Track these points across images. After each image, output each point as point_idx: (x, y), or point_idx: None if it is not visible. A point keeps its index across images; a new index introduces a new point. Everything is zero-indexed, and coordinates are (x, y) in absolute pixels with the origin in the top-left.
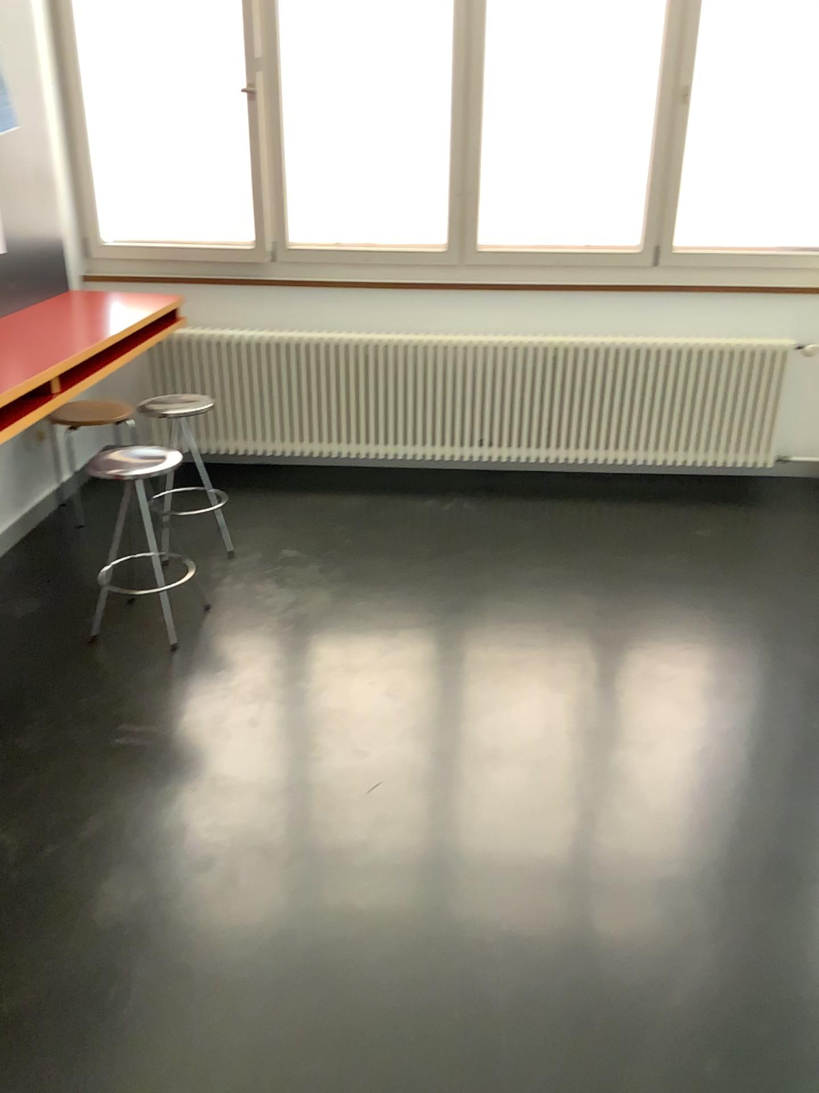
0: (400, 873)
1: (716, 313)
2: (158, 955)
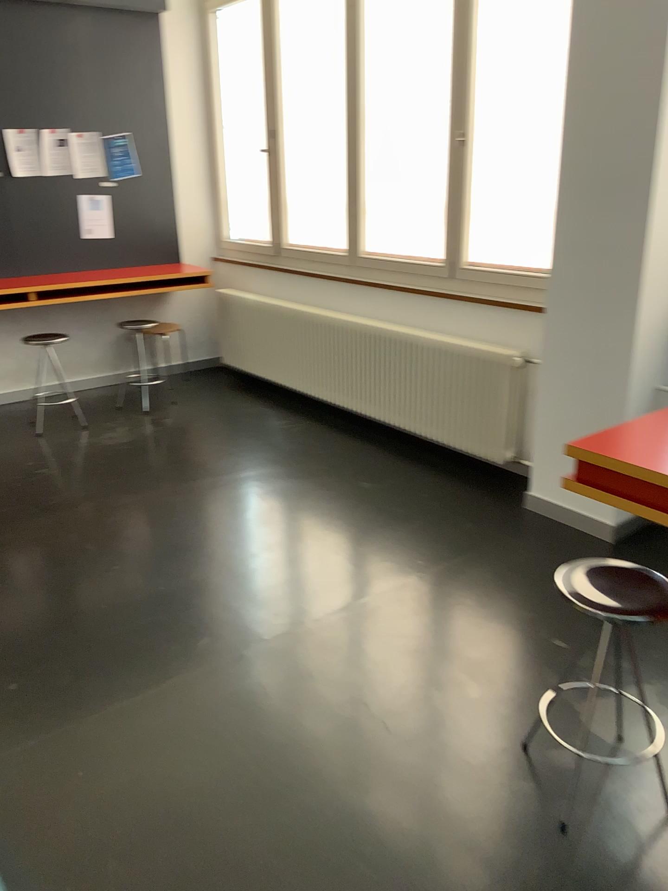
0: None
1: (489, 322)
2: None
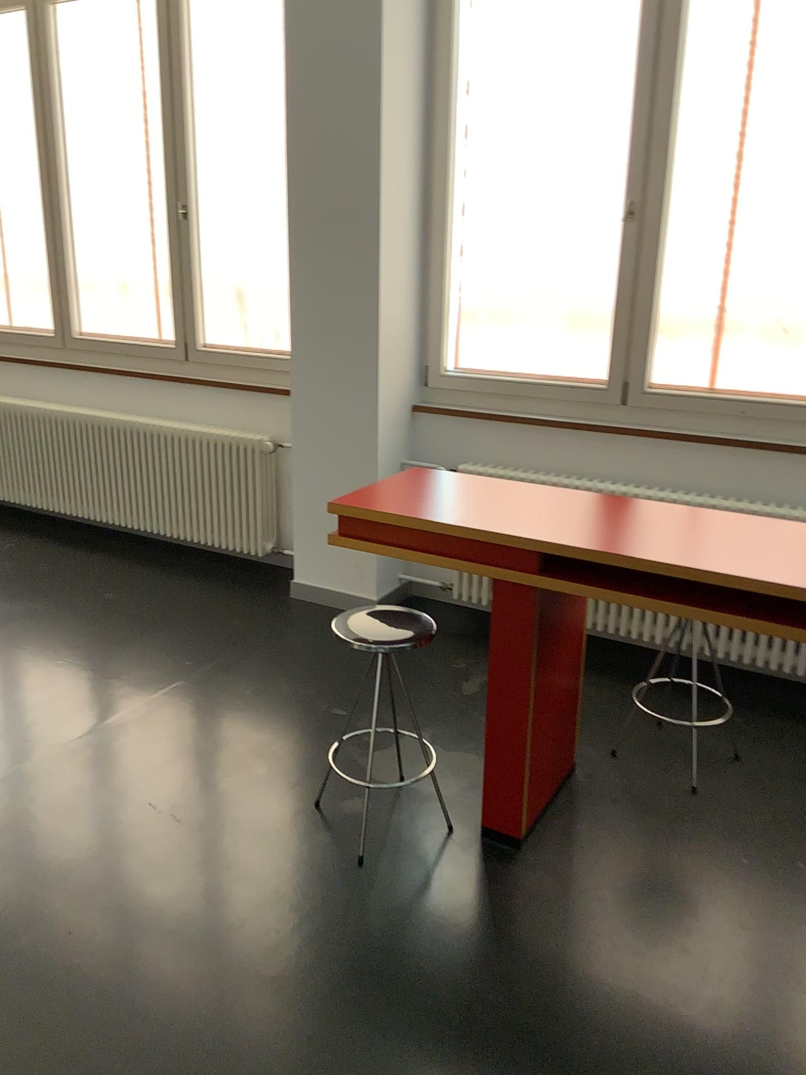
0: None
1: (234, 406)
2: None
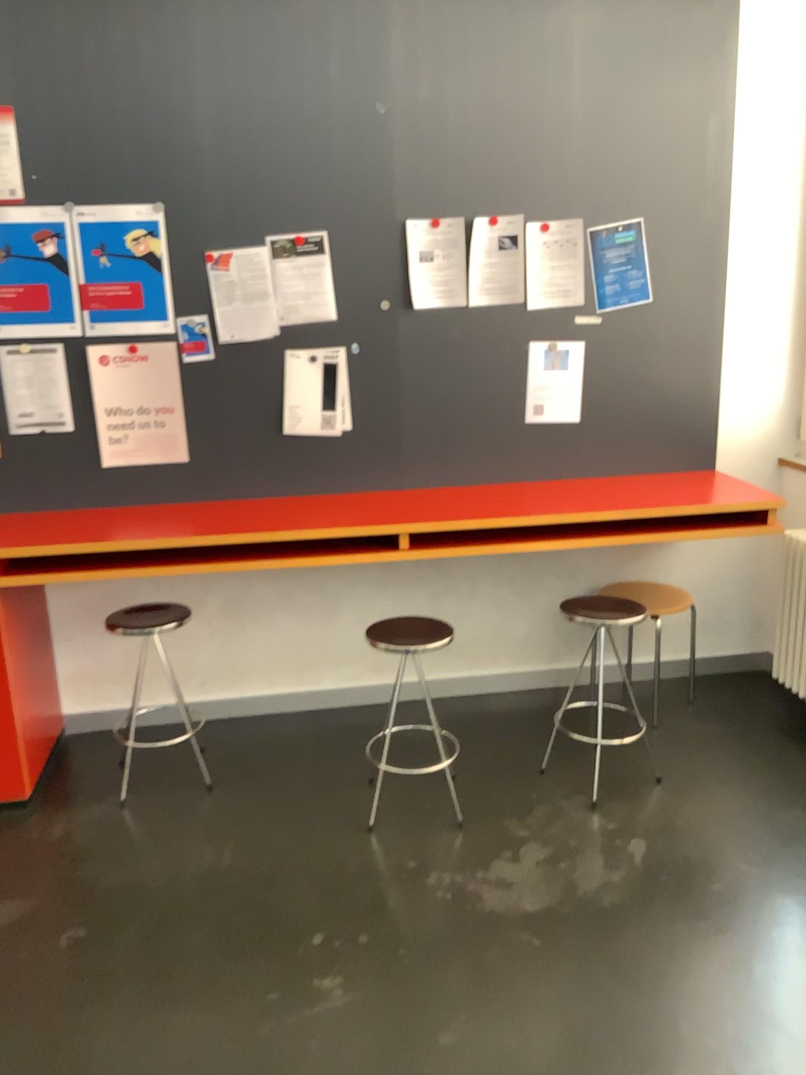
0: None
1: None
2: None
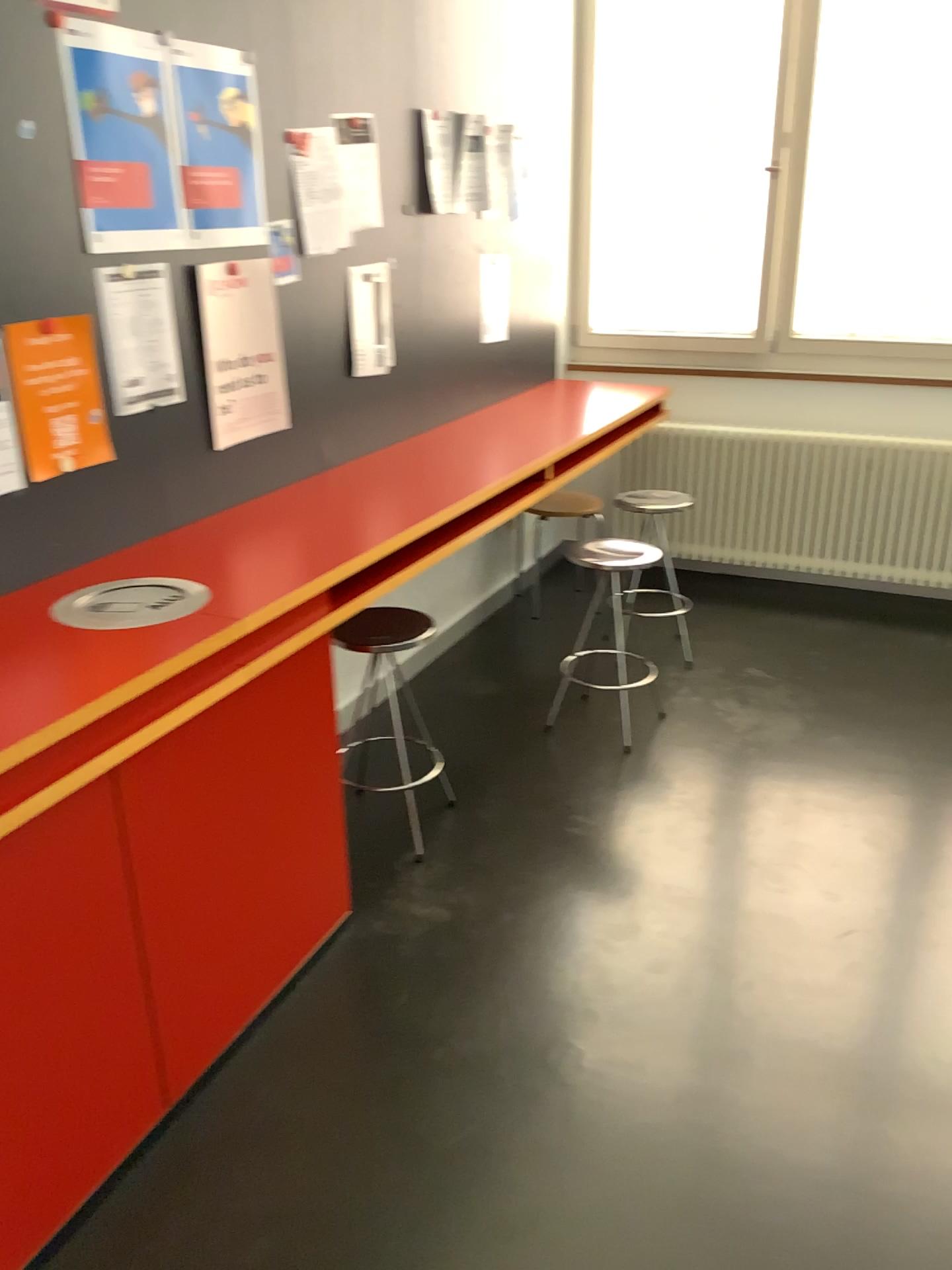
0: (880, 1020)
1: None
2: (622, 1034)
